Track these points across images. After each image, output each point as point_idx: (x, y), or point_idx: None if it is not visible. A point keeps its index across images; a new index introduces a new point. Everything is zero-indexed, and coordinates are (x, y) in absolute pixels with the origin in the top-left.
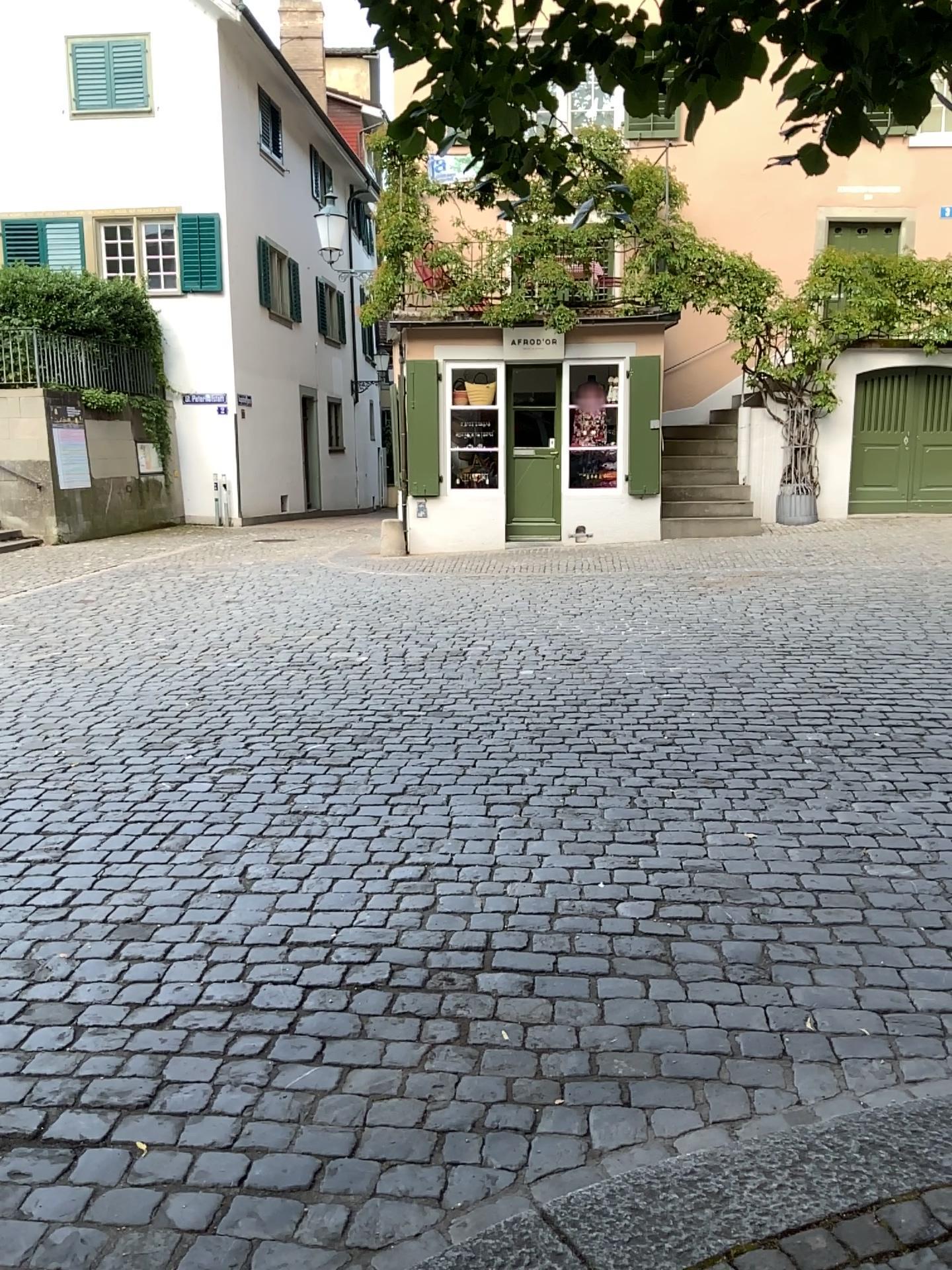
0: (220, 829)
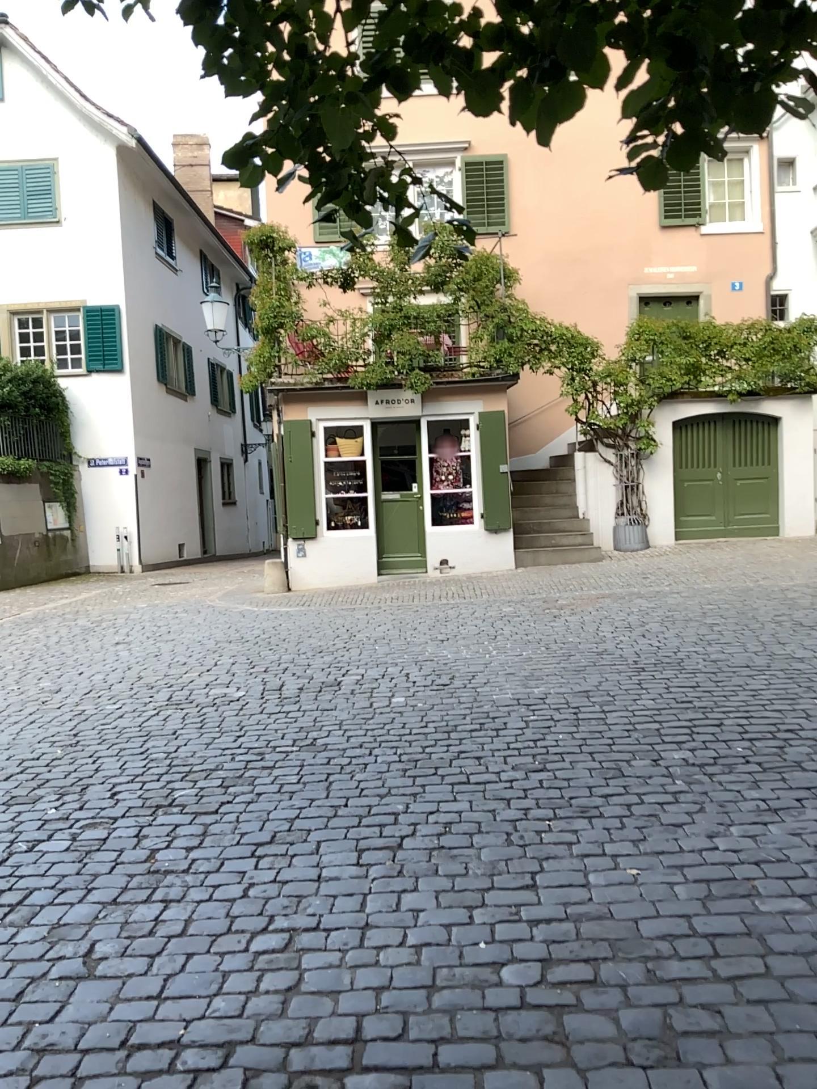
0: (70, 898)
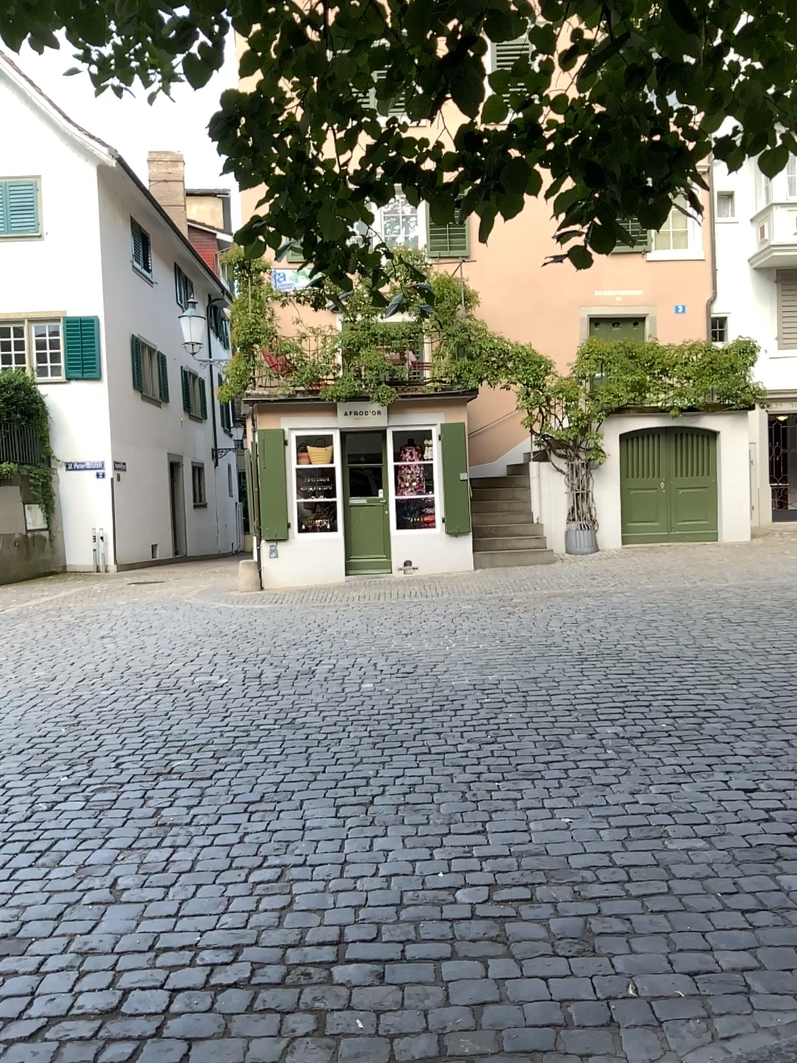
0: (93, 844)
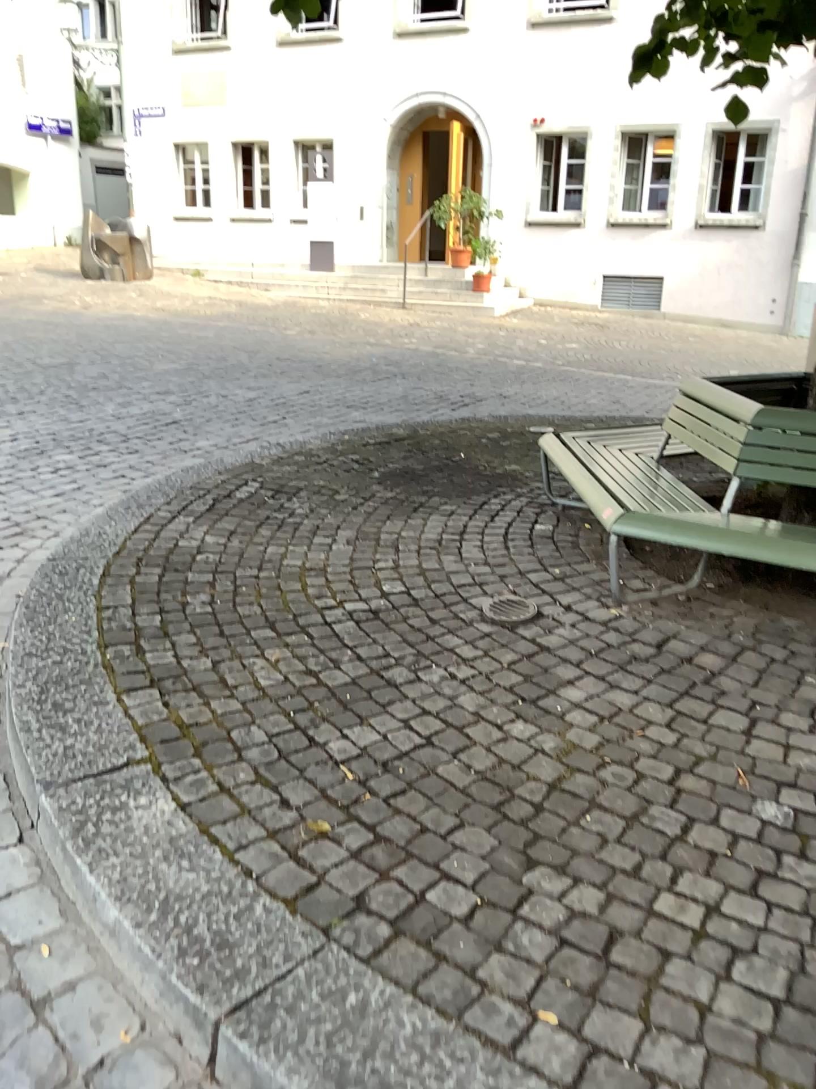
0: None
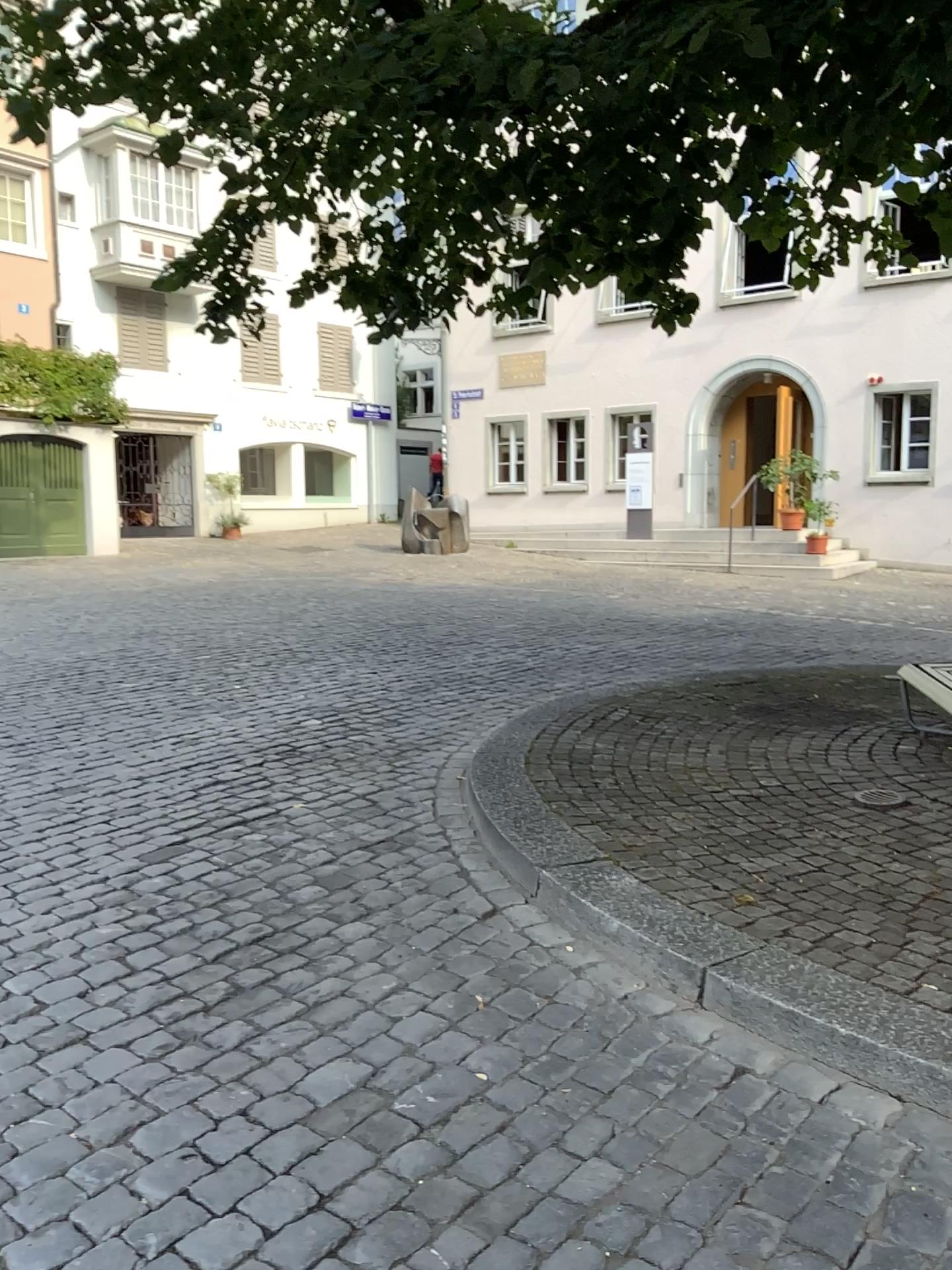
0: None
